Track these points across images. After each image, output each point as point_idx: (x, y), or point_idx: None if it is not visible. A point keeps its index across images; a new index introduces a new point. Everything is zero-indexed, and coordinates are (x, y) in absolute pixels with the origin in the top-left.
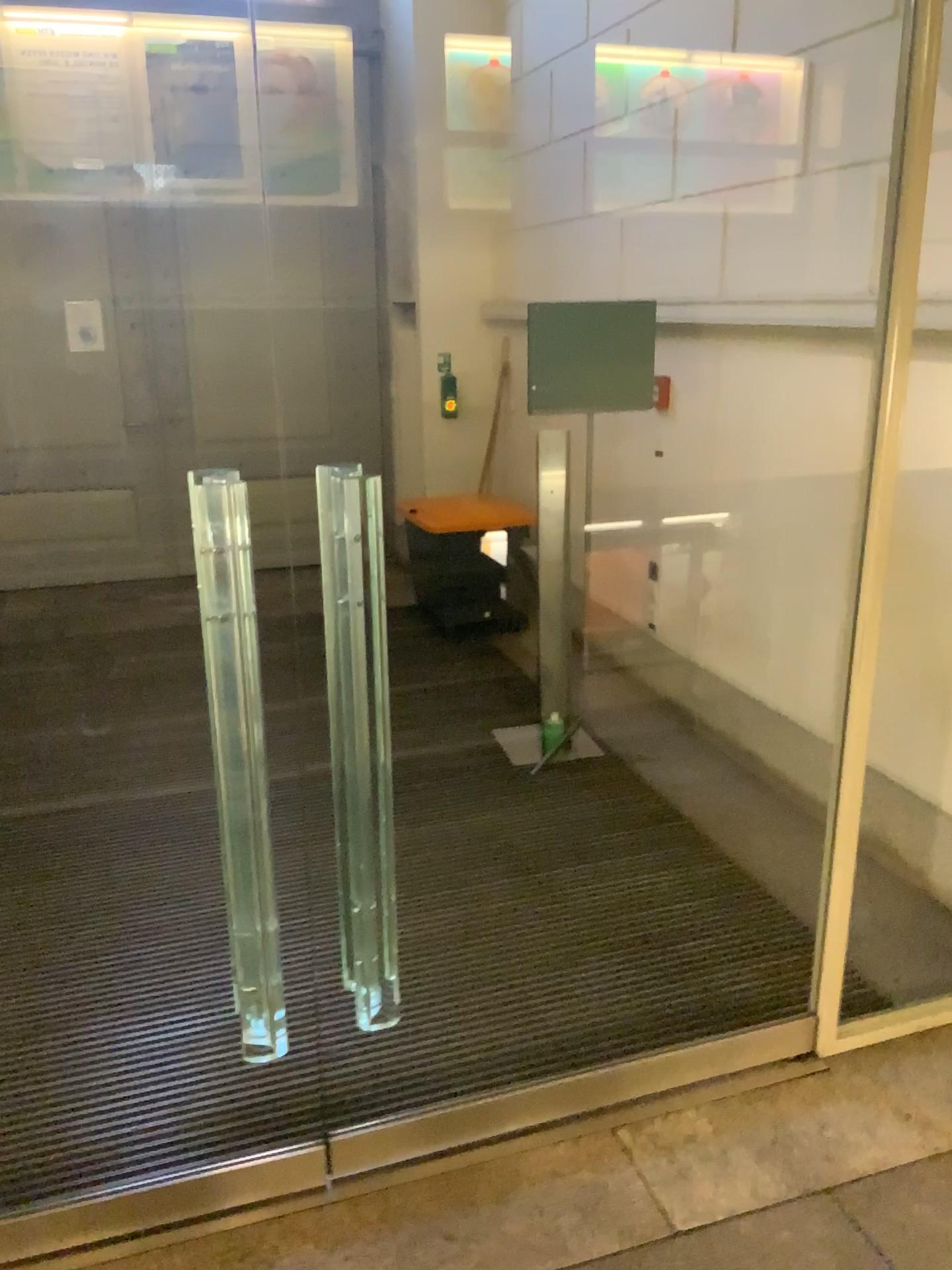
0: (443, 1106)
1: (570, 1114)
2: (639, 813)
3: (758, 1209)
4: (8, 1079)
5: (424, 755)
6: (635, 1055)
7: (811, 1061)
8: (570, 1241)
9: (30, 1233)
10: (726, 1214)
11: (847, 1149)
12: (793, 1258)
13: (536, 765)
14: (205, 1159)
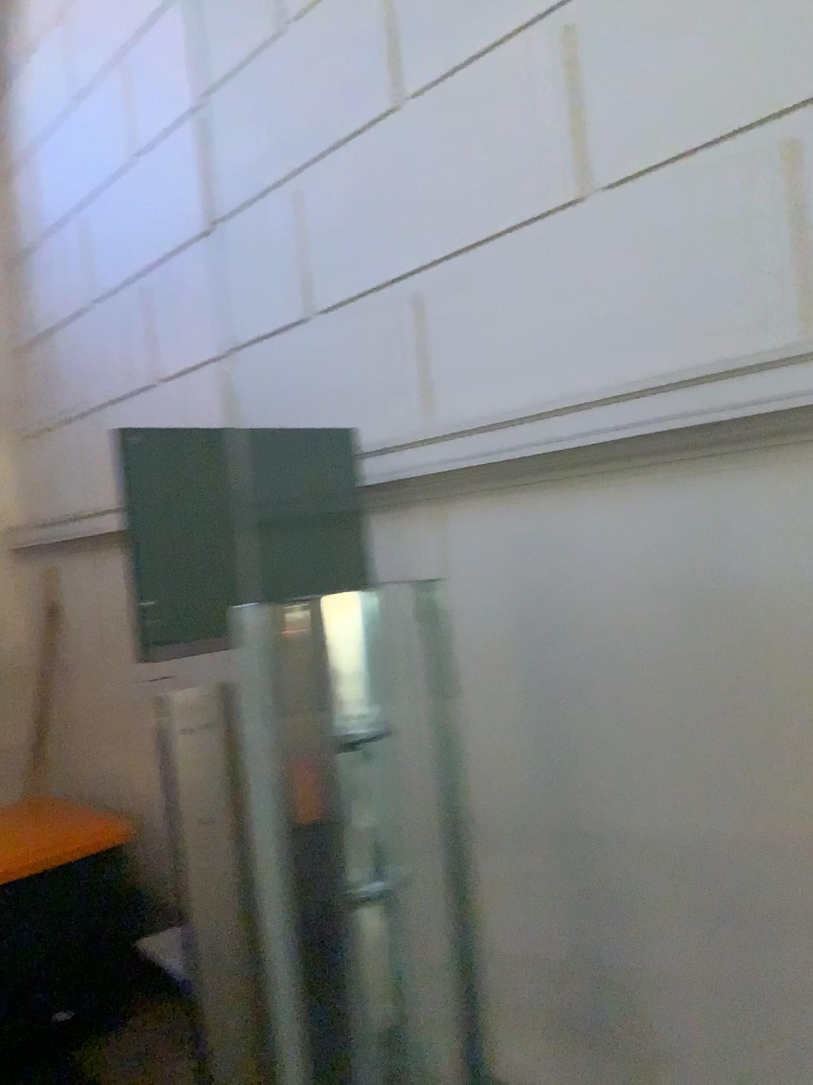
0: None
1: None
2: None
3: None
4: None
5: None
6: None
7: None
8: None
9: None
10: None
11: None
12: None
13: None
14: None
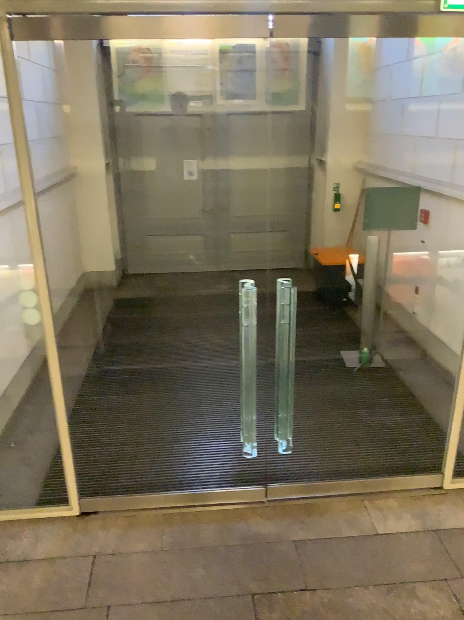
0: (303, 484)
1: (346, 493)
2: (394, 392)
3: (406, 533)
4: (164, 454)
5: (311, 358)
6: (373, 479)
7: (438, 491)
8: (339, 530)
9: (173, 499)
10: (394, 532)
11: (443, 520)
12: (414, 548)
13: (356, 367)
14: (225, 487)
